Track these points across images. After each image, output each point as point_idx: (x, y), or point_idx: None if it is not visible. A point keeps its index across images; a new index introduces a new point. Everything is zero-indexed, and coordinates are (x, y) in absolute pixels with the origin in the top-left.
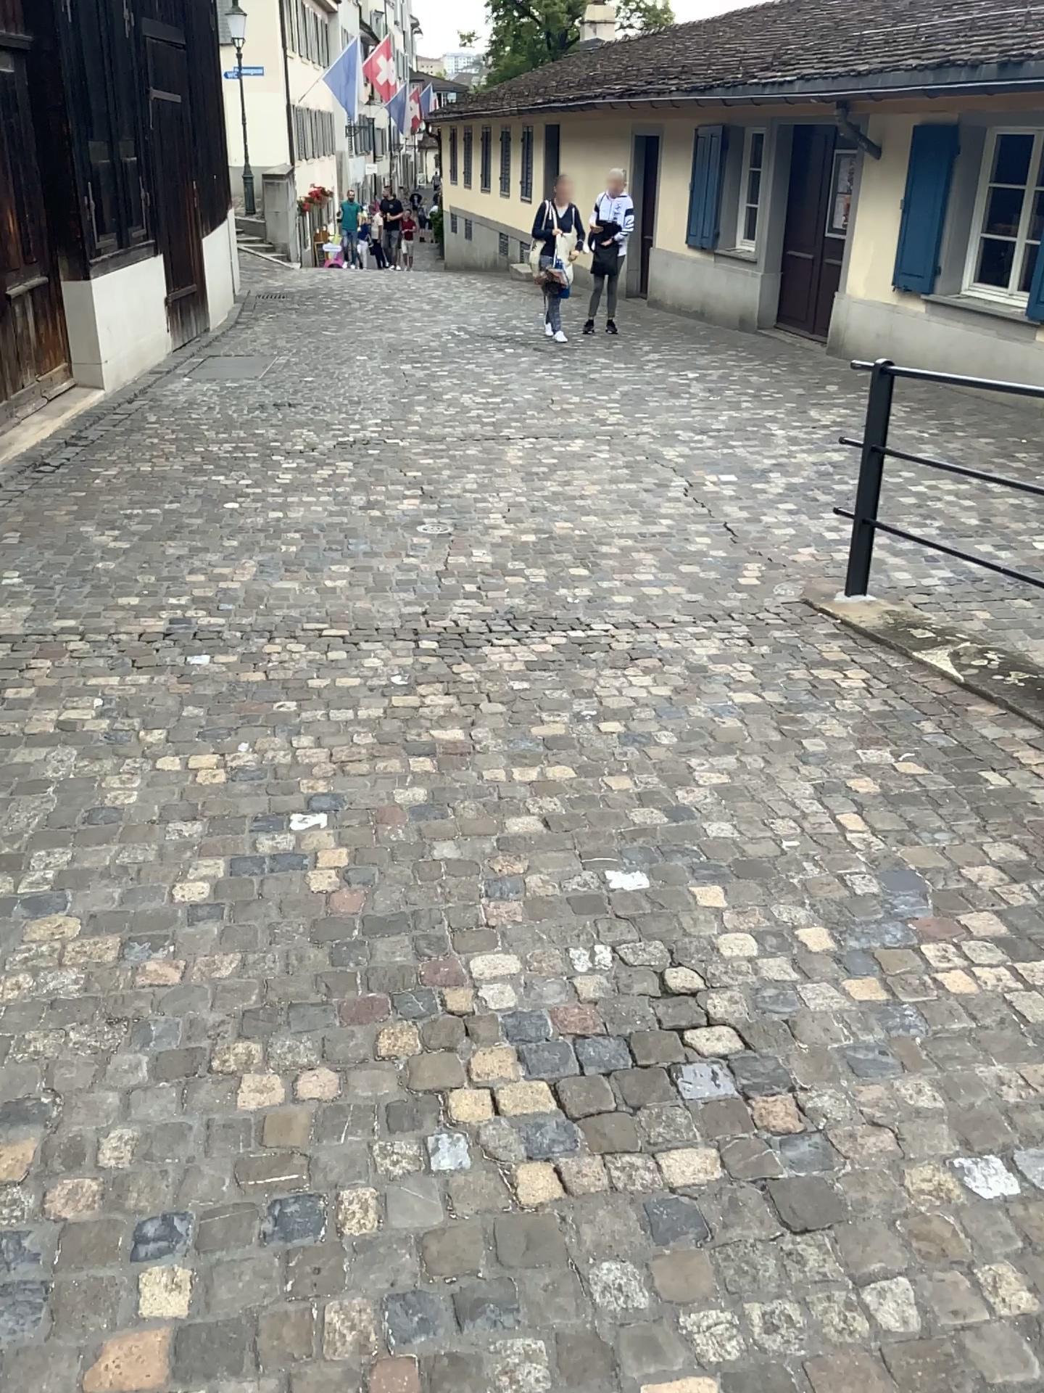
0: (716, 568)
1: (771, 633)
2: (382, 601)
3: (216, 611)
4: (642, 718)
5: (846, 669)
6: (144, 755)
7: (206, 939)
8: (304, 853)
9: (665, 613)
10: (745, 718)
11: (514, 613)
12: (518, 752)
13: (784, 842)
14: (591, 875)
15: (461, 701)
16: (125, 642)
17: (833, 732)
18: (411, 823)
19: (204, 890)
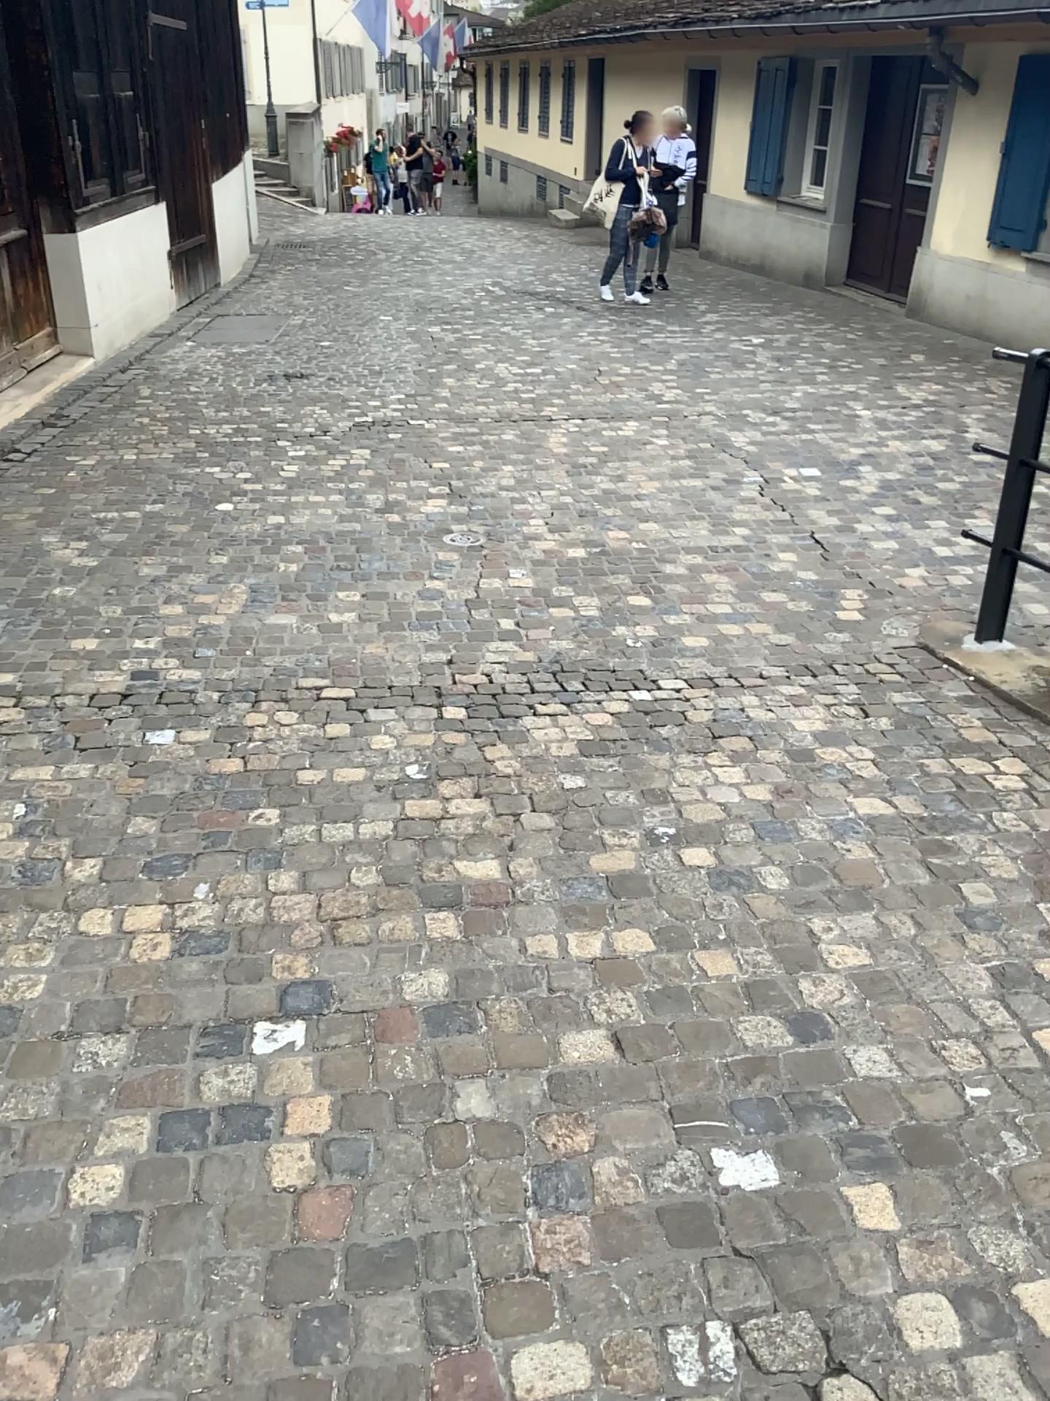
0: (807, 597)
1: (888, 699)
2: (397, 647)
3: (191, 661)
4: (737, 845)
5: (996, 760)
6: (67, 905)
7: (107, 1293)
8: (270, 1103)
9: (750, 665)
10: (875, 846)
11: (563, 665)
12: (573, 904)
13: (966, 1090)
14: (689, 1155)
15: (496, 809)
16: (71, 708)
17: (999, 871)
18: (426, 1039)
19: (115, 1179)
